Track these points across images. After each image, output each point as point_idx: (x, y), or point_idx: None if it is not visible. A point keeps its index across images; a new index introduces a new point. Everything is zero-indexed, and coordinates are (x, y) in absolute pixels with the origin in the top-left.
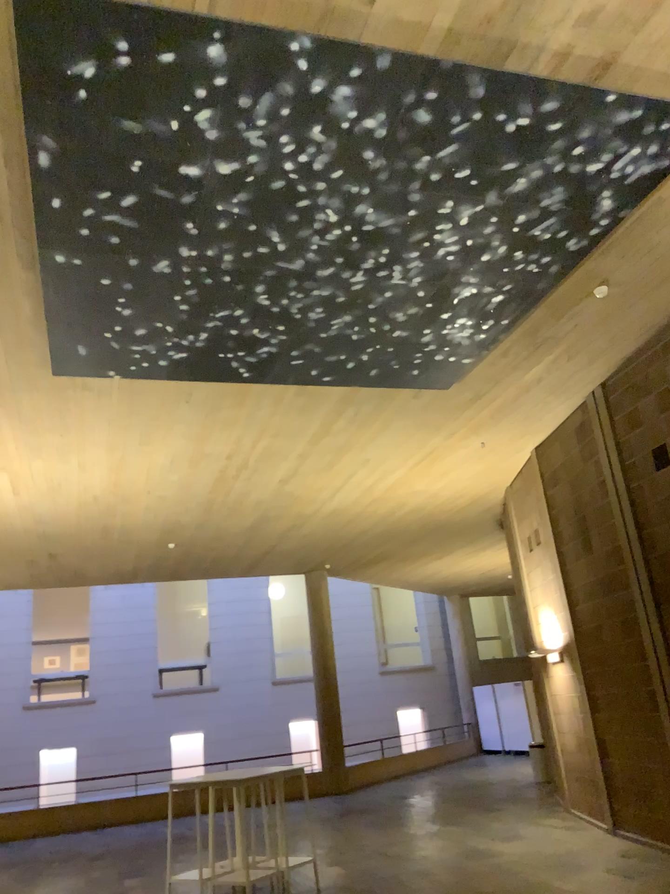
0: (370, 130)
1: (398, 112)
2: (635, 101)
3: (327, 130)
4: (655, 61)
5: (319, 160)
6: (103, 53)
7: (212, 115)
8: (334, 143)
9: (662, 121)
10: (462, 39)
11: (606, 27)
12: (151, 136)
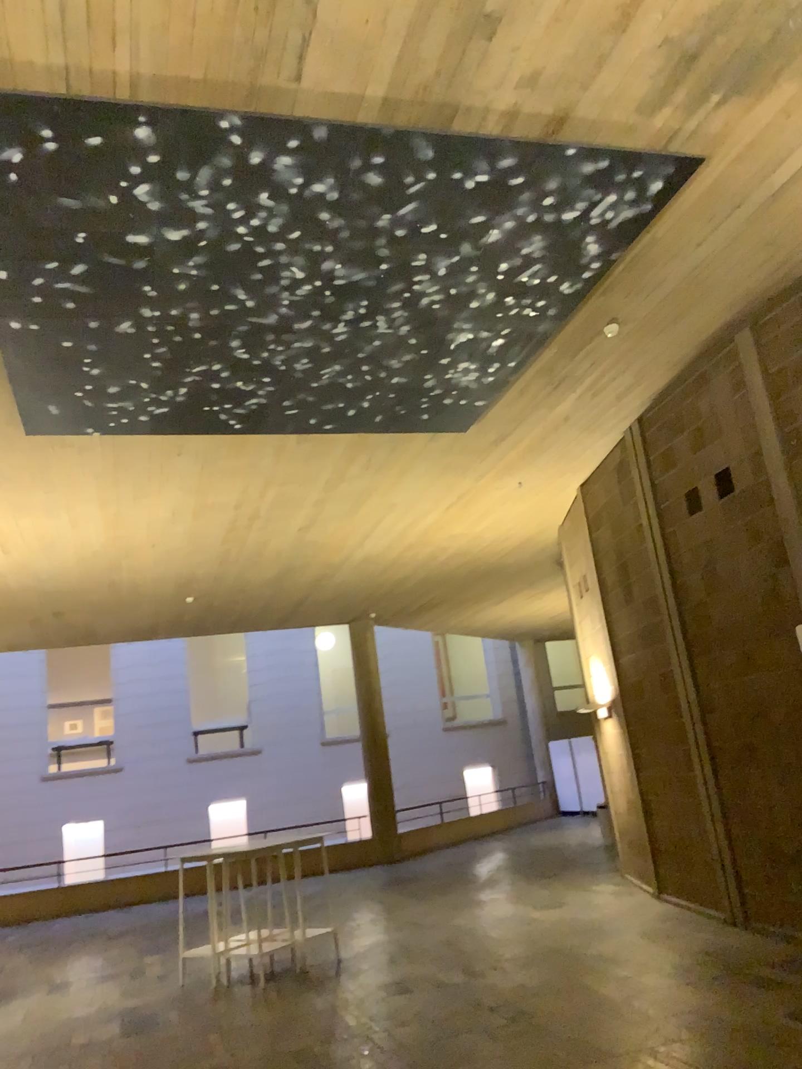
0: (317, 195)
1: (343, 177)
2: (594, 154)
3: (271, 197)
4: (609, 116)
5: (269, 224)
6: (24, 141)
7: (148, 190)
8: (282, 208)
9: (628, 171)
10: (398, 106)
11: (548, 87)
12: (88, 212)
